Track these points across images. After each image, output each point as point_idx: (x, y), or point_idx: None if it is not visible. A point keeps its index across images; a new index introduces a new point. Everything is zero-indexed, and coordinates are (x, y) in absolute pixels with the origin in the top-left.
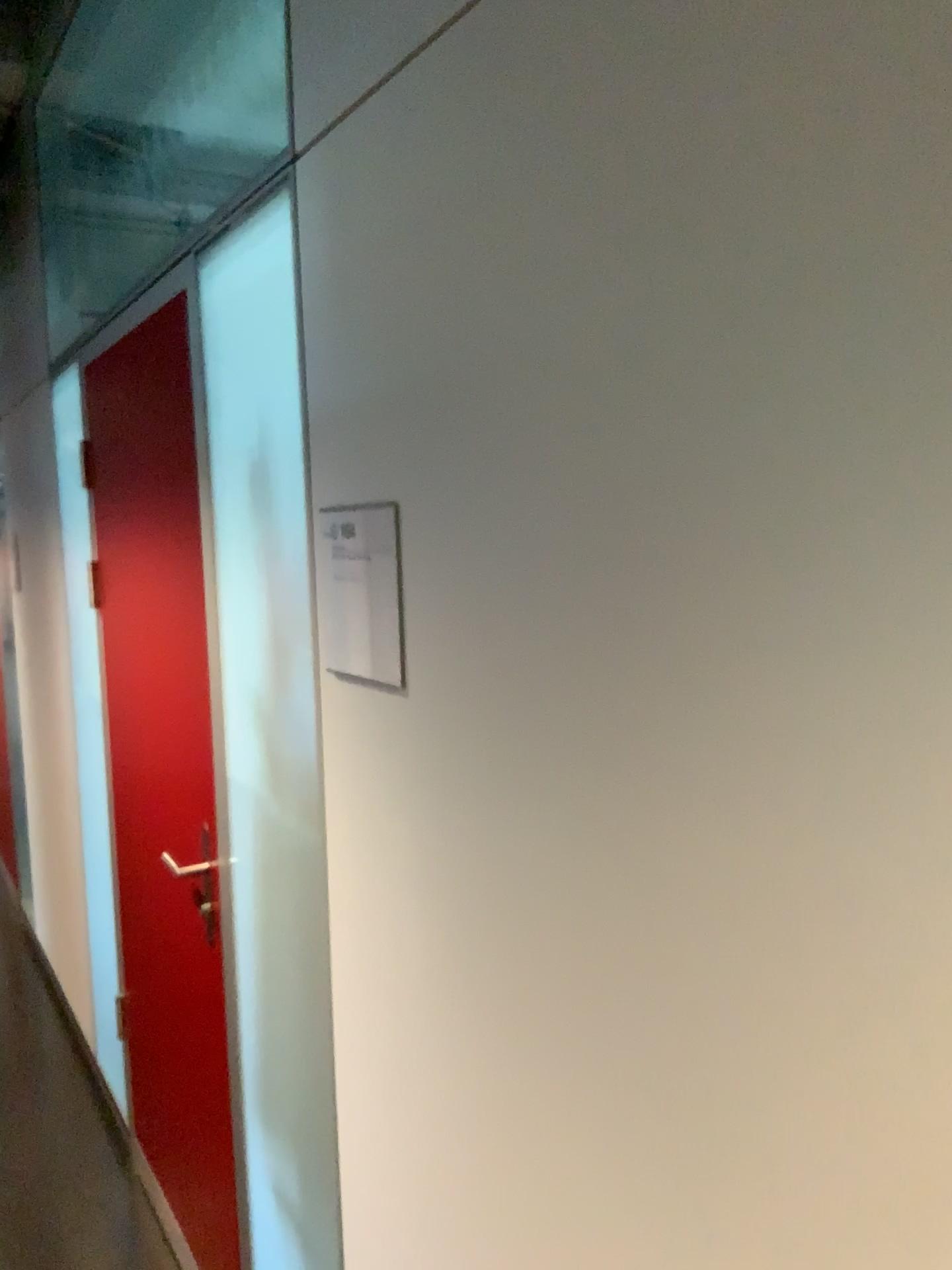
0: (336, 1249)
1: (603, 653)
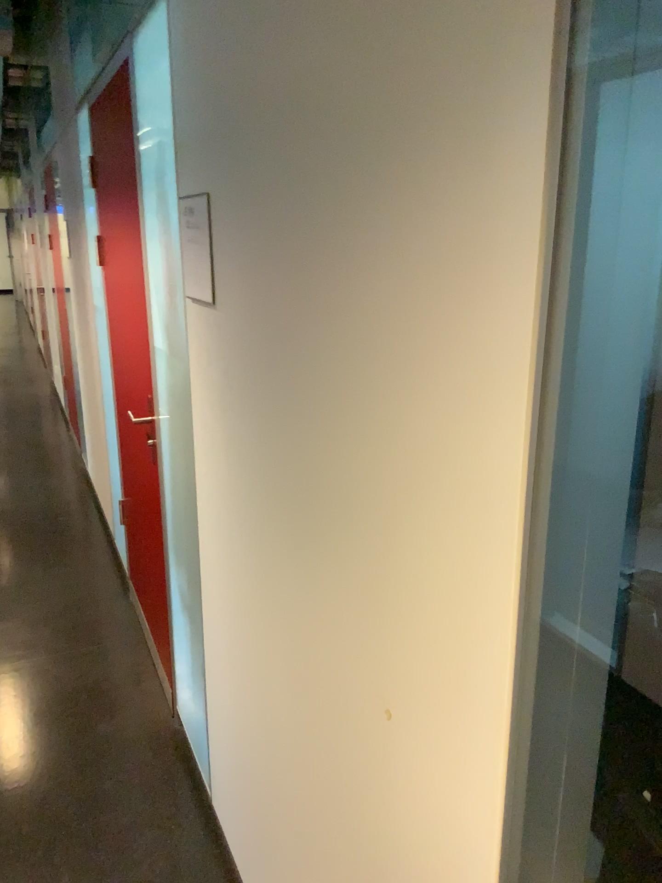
0: (202, 617)
1: (276, 277)
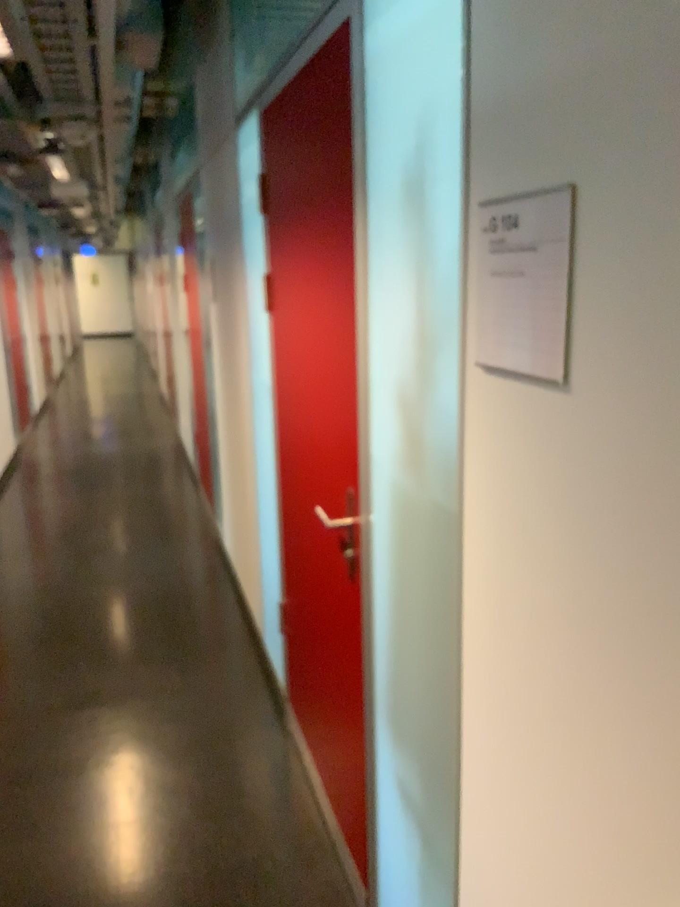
0: (452, 848)
1: None
